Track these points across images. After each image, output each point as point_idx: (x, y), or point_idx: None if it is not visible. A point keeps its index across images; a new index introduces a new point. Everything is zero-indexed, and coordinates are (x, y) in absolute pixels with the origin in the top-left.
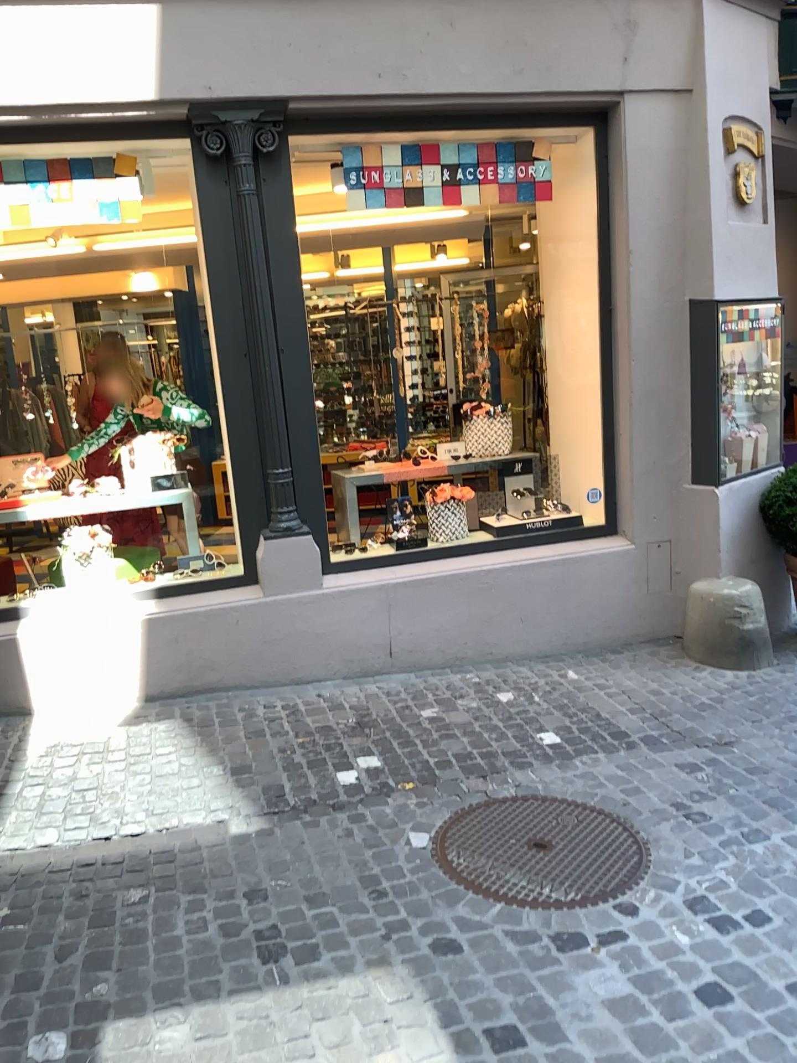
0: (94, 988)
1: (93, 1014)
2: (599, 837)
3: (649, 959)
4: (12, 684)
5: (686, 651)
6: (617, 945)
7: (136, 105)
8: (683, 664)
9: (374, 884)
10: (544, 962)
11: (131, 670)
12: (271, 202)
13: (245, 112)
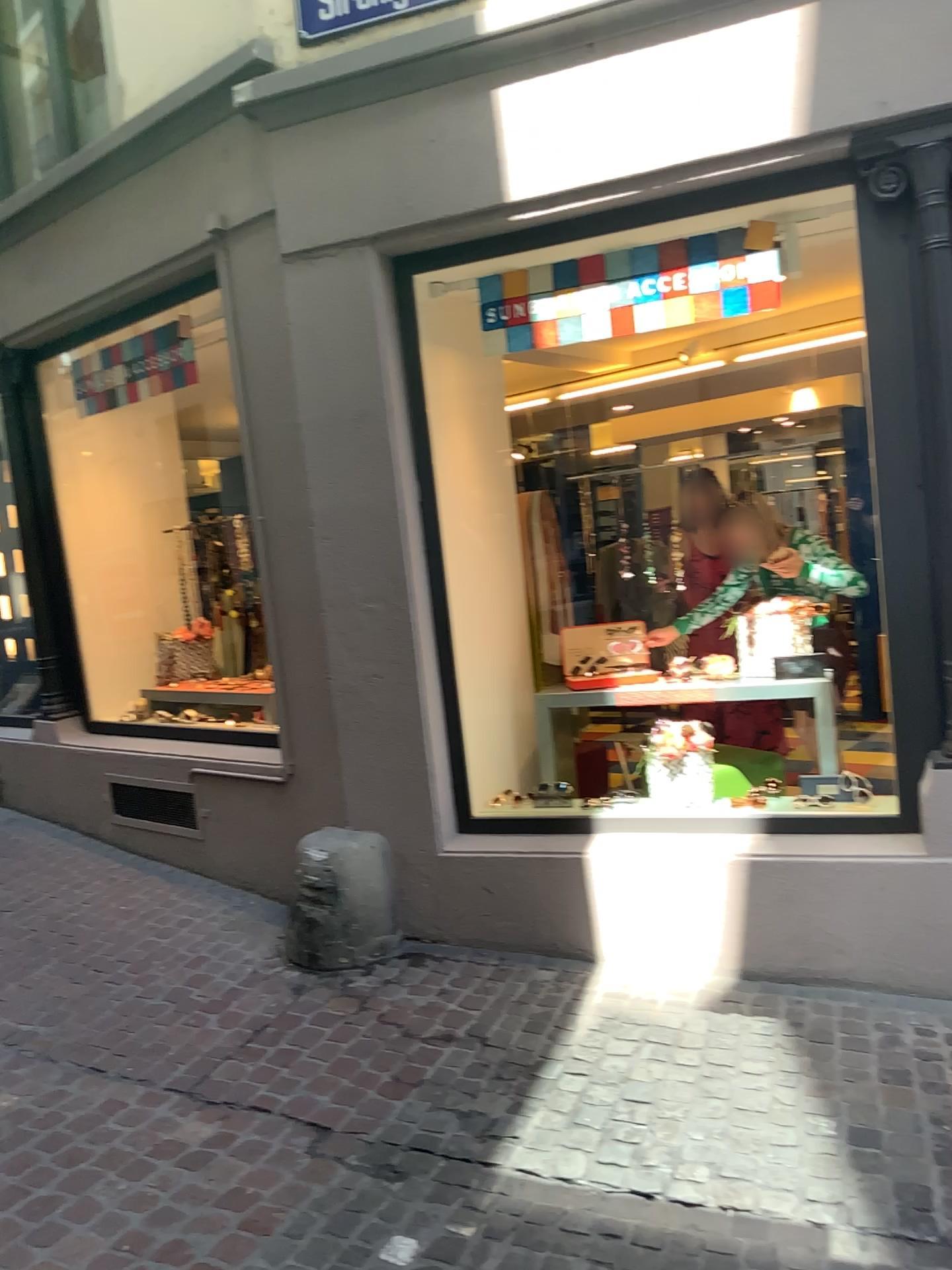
0: None
1: None
2: None
3: None
4: (575, 917)
5: None
6: None
7: (775, 151)
8: None
9: None
10: None
11: (725, 930)
12: None
13: (939, 130)
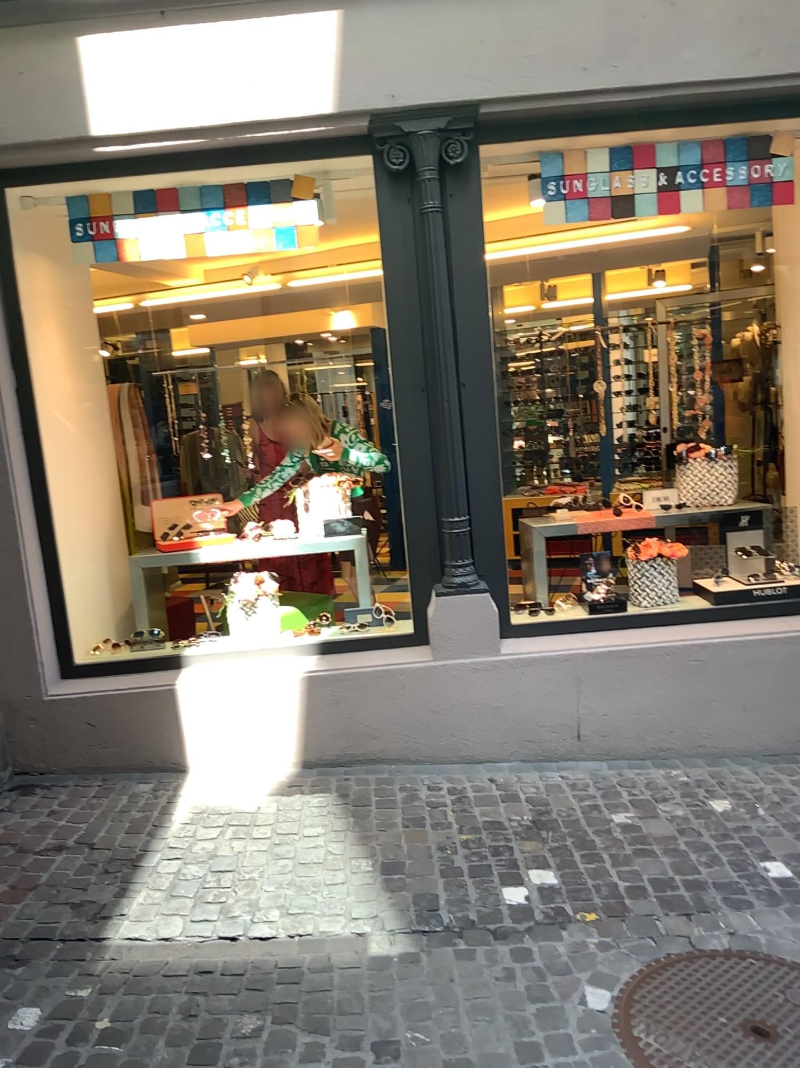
0: None
1: None
2: None
3: None
4: (168, 737)
5: None
6: None
7: (313, 121)
8: None
9: (534, 1060)
10: None
11: (289, 733)
12: (458, 220)
13: (431, 121)
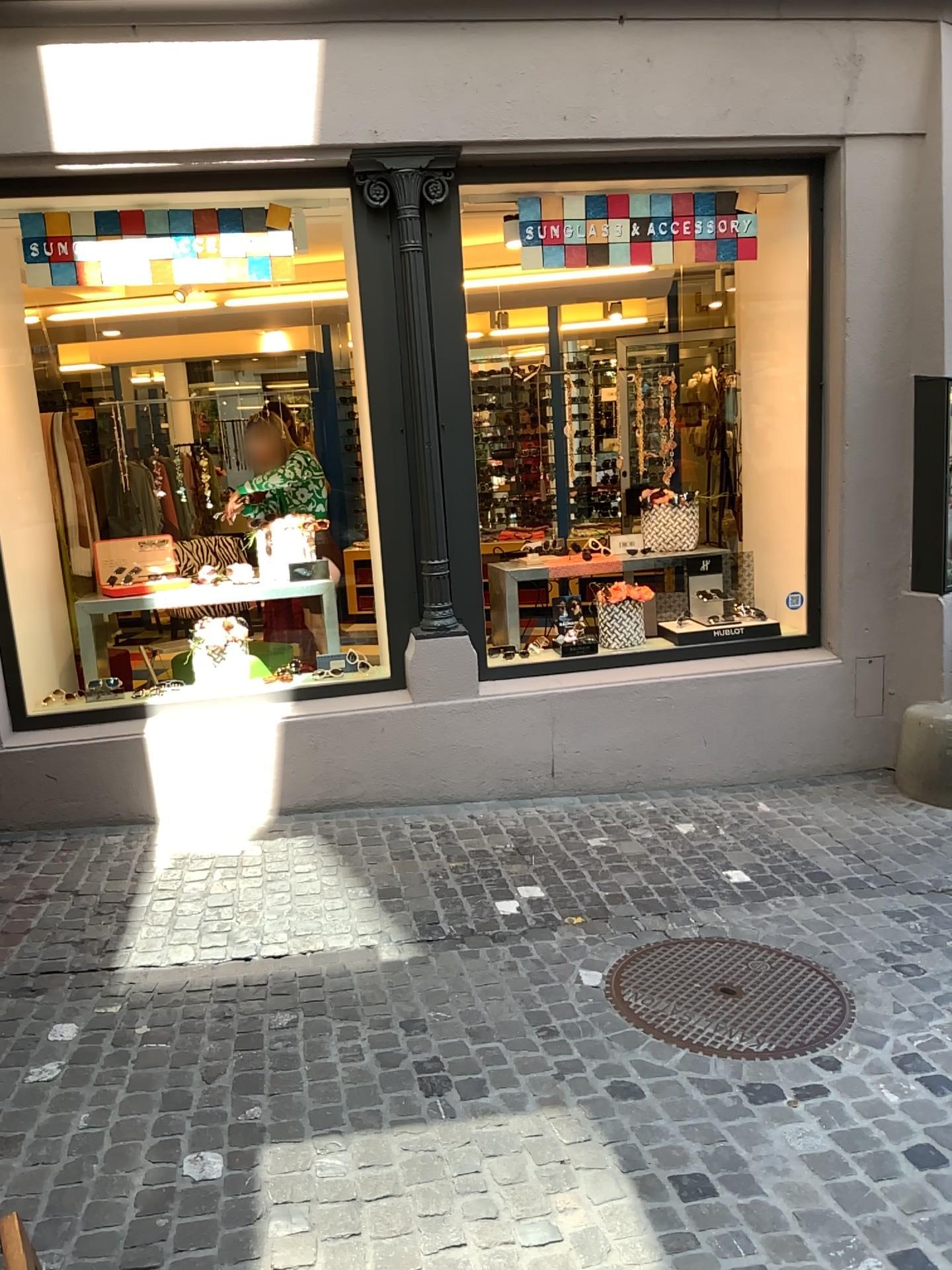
0: (247, 1111)
1: (249, 1136)
2: (795, 985)
3: (852, 1116)
4: (134, 789)
5: (898, 785)
6: (816, 1100)
7: (294, 152)
8: (893, 799)
9: (543, 1022)
10: (735, 1113)
11: (264, 780)
12: (438, 259)
13: (413, 159)
